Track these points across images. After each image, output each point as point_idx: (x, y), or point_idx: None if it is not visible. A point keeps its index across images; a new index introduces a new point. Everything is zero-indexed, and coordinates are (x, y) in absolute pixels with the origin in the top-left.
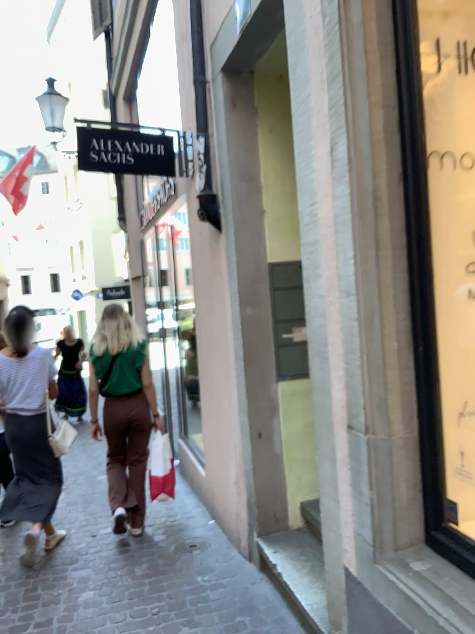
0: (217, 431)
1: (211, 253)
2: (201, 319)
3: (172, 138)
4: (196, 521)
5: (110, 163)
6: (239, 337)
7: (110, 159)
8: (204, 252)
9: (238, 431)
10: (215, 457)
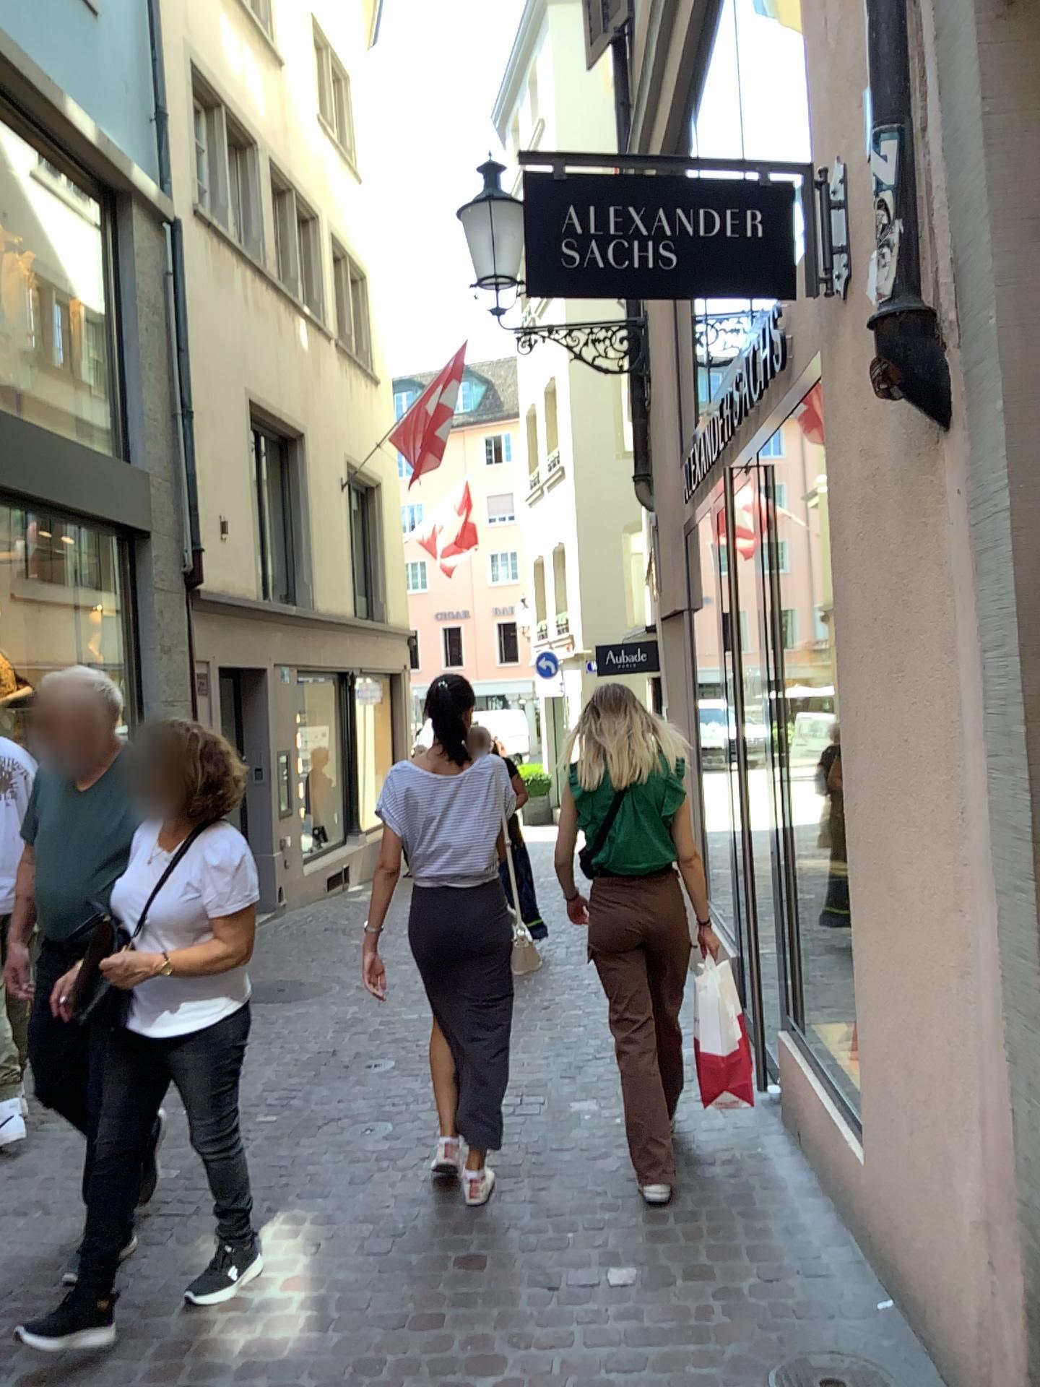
0: (915, 1048)
1: (906, 508)
2: (866, 710)
3: (789, 191)
4: (839, 1299)
5: (612, 271)
6: (1015, 763)
7: (614, 260)
8: (882, 507)
9: (1006, 1074)
10: (905, 1120)
